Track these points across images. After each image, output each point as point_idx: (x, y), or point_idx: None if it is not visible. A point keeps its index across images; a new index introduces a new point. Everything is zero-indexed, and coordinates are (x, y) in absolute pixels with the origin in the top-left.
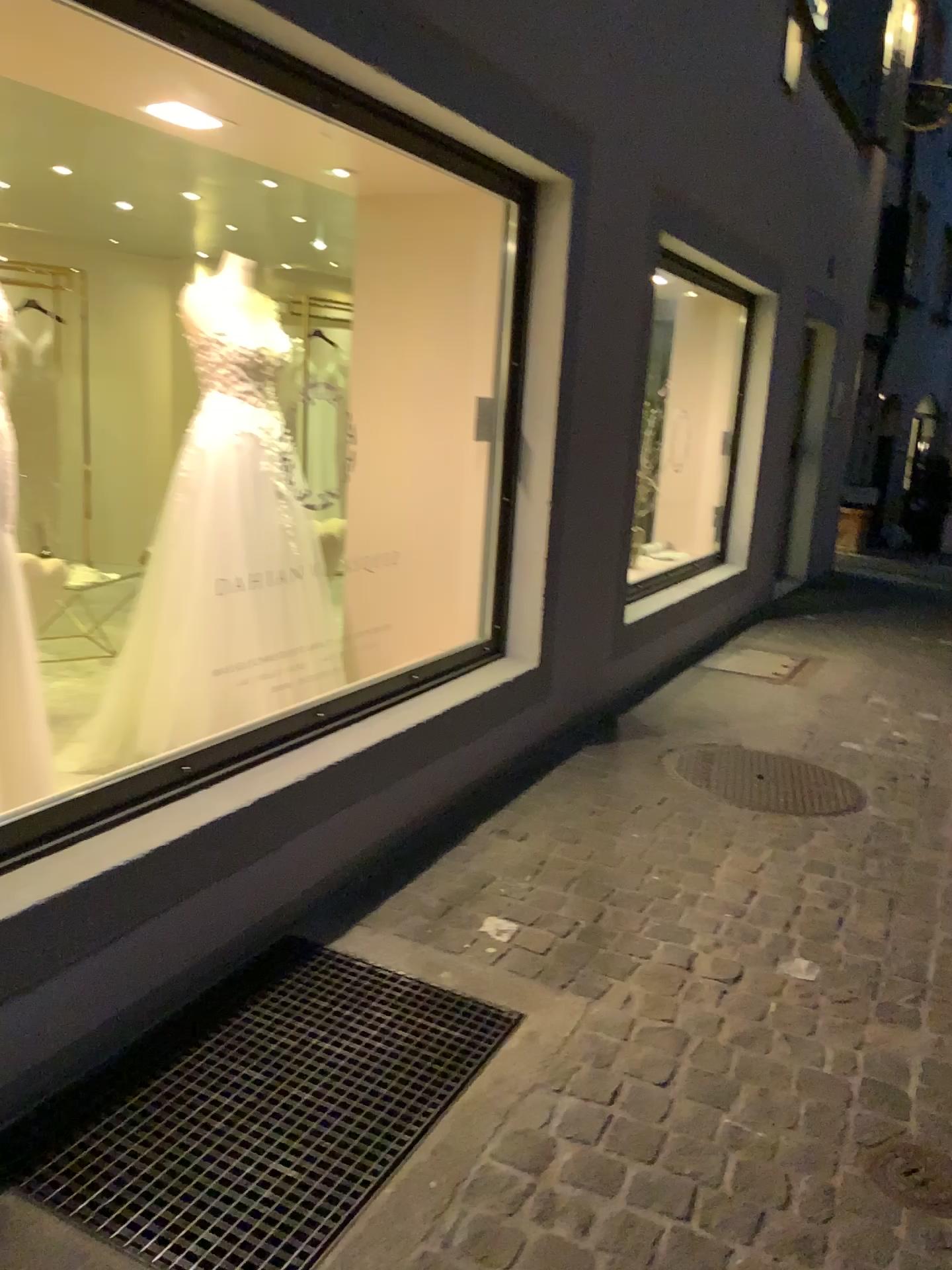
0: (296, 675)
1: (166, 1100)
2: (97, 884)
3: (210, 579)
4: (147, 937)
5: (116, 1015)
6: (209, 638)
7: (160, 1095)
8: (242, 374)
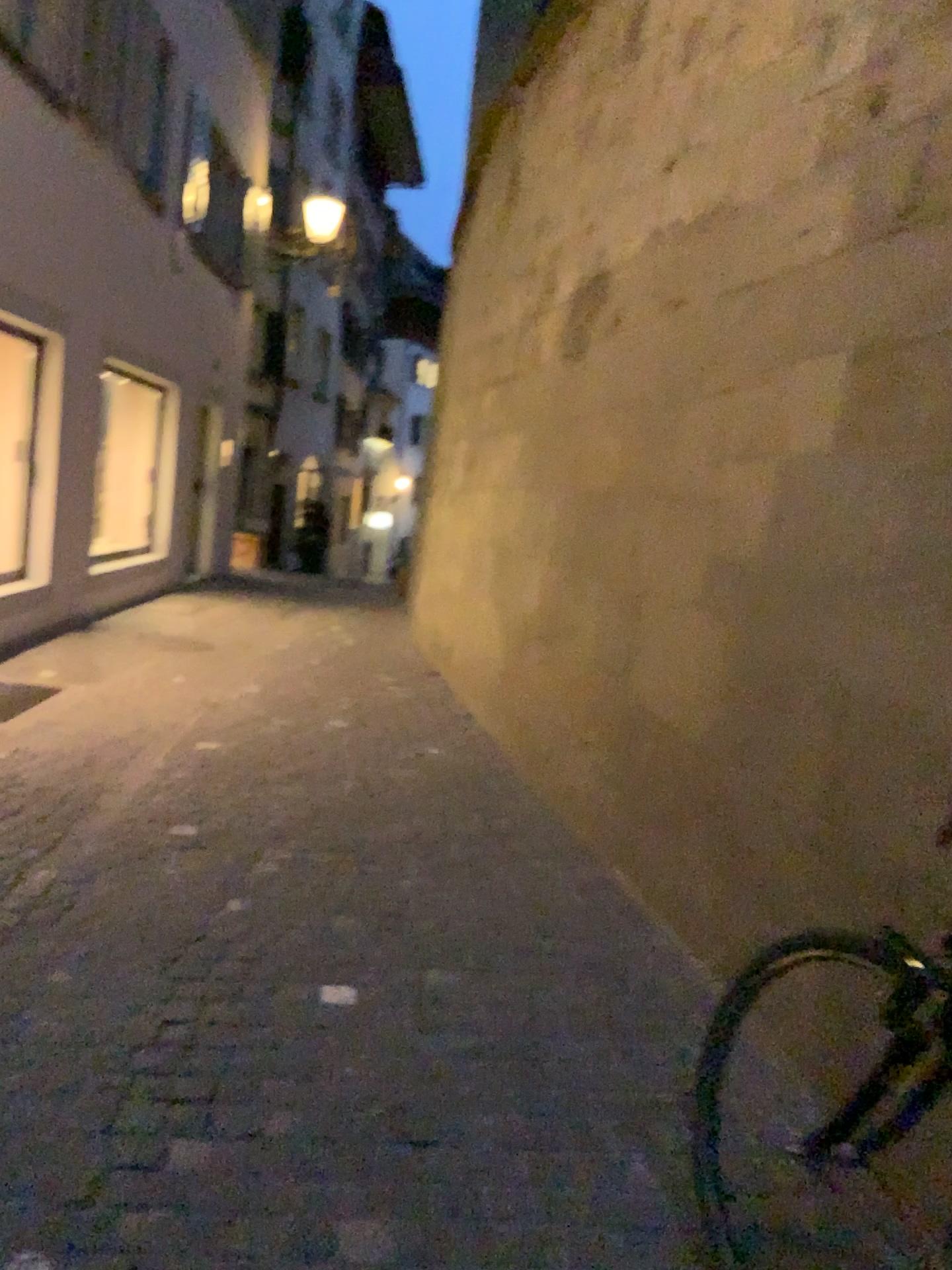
0: None
1: None
2: None
3: None
4: None
5: None
6: None
7: None
8: None
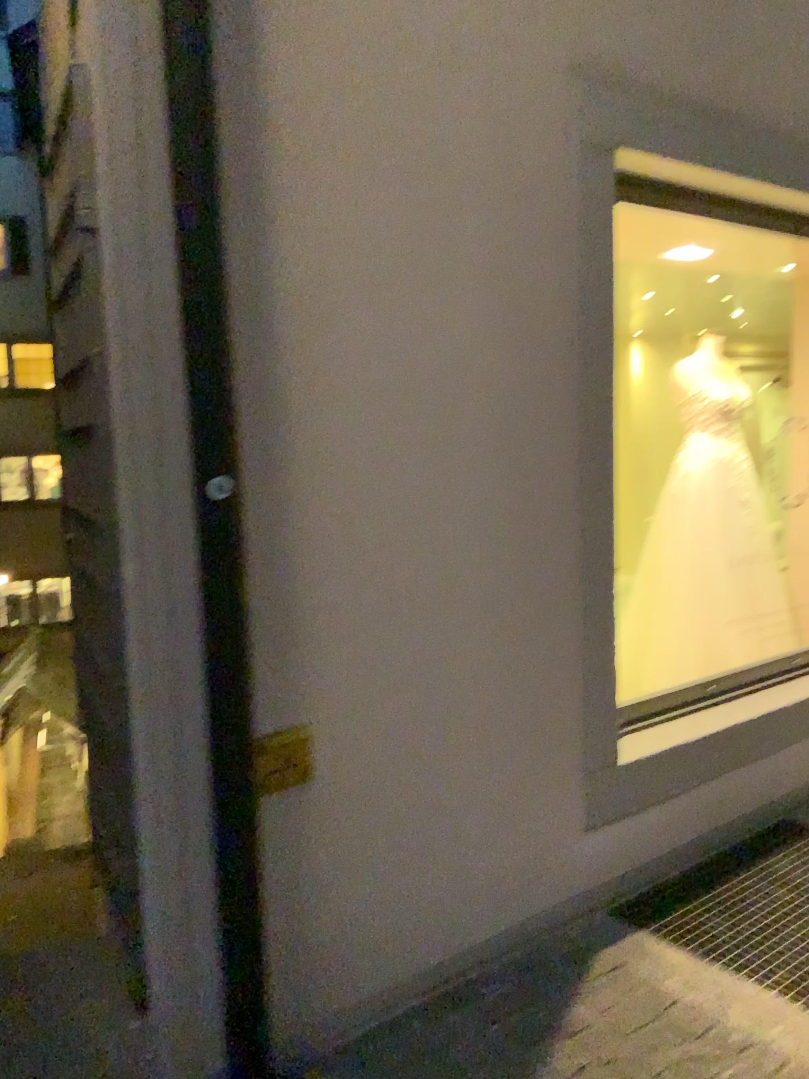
0: (761, 636)
1: (729, 900)
2: (674, 751)
3: (694, 564)
4: (701, 795)
5: (684, 844)
6: (695, 607)
7: (724, 897)
8: (713, 417)
